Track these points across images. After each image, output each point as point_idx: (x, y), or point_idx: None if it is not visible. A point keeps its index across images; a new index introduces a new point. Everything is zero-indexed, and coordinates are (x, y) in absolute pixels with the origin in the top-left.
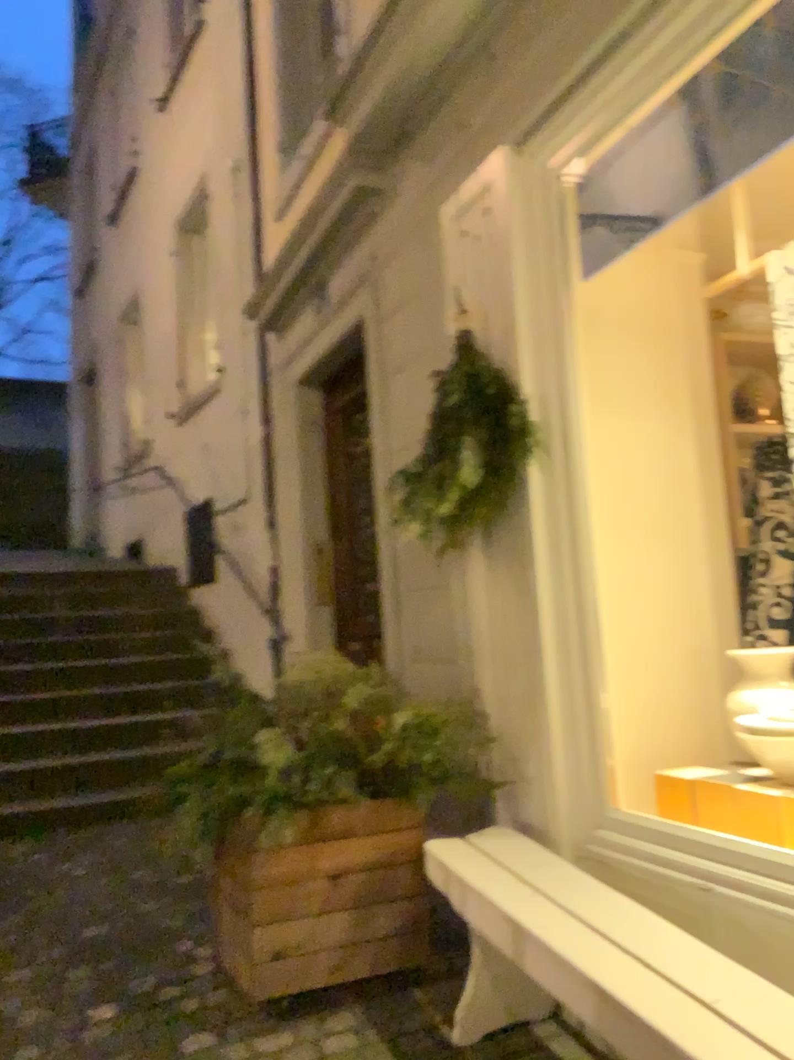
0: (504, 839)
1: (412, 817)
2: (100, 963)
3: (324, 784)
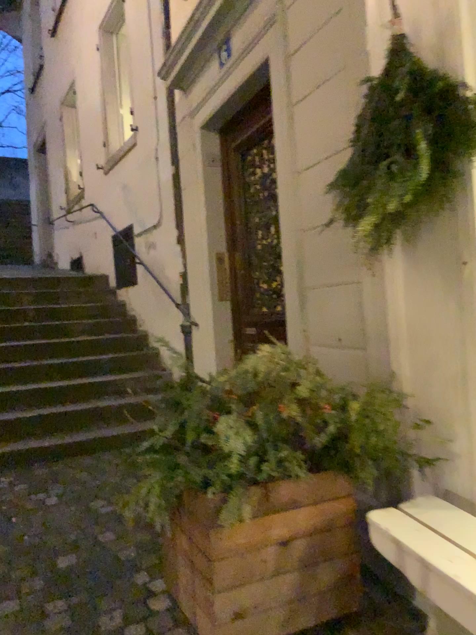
0: (443, 510)
1: (347, 485)
2: (75, 598)
3: (275, 463)
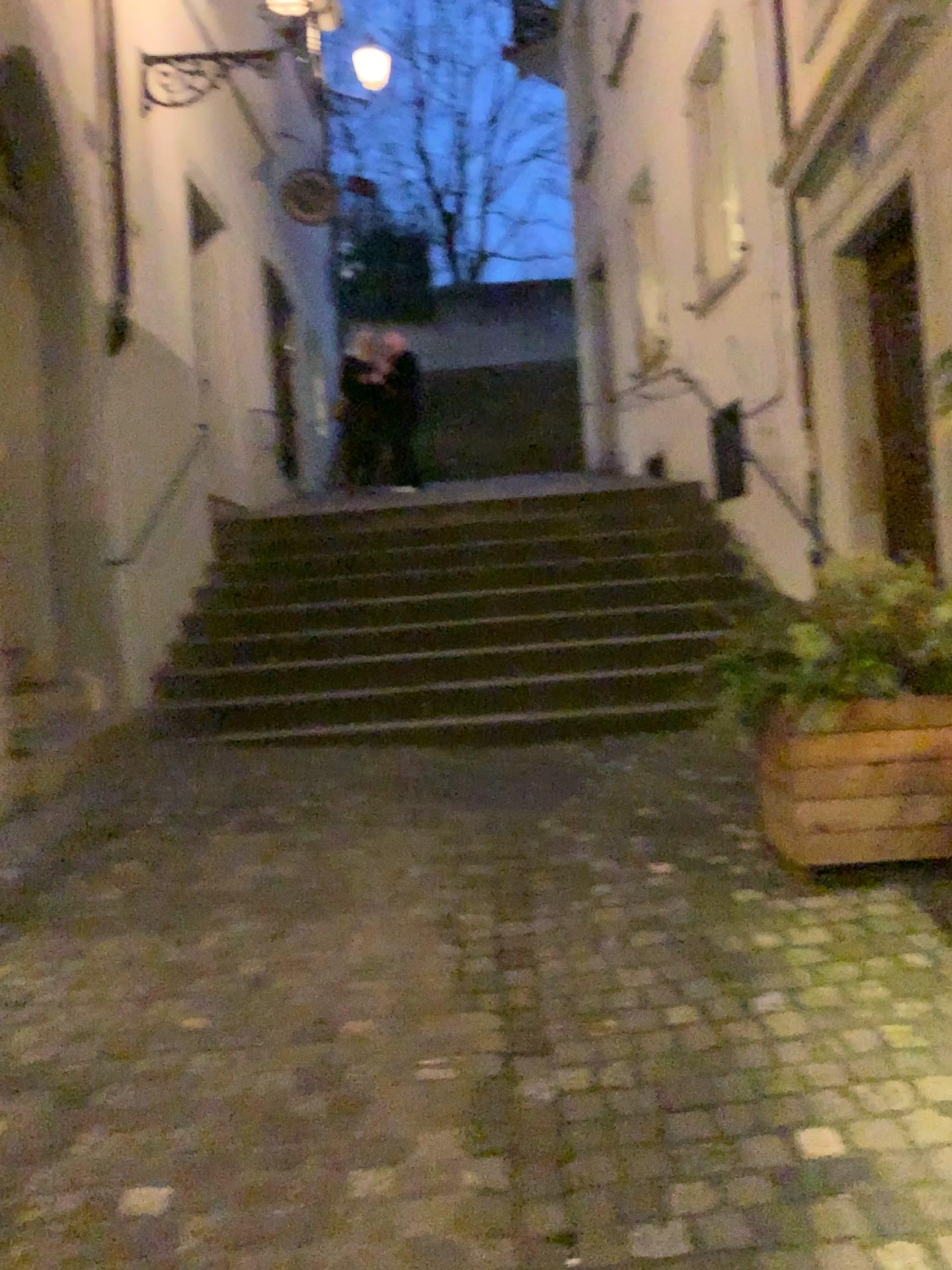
0: None
1: None
2: (655, 833)
3: (861, 677)
